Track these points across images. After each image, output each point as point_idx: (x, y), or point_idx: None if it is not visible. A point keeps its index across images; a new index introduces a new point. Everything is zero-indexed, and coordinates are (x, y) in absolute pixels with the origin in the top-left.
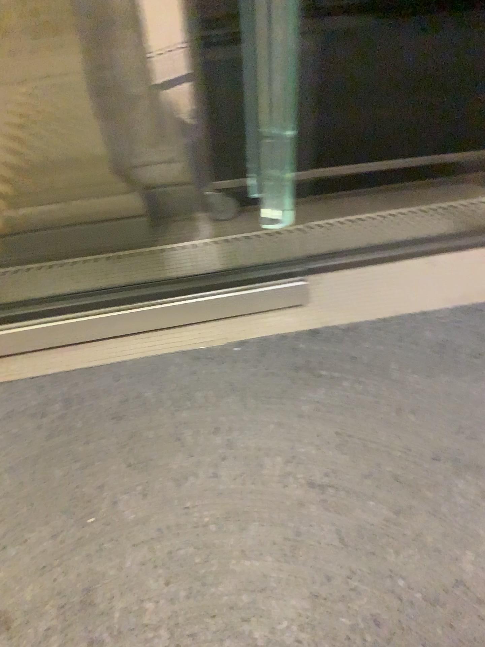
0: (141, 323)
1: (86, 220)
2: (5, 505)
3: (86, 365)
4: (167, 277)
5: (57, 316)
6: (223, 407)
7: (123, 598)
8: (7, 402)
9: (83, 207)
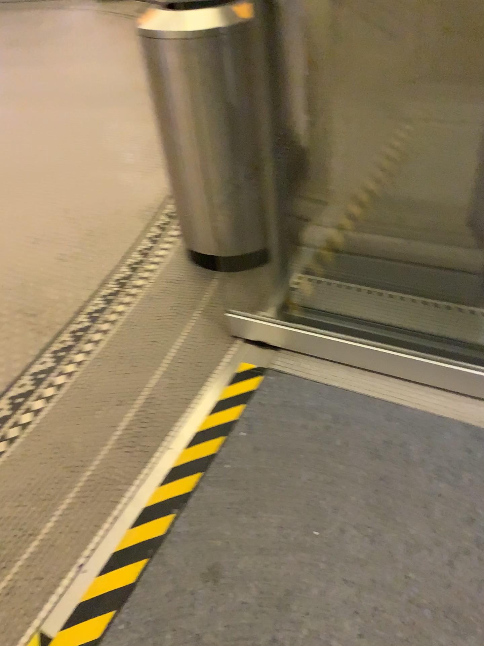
0: (428, 375)
1: (414, 260)
2: (248, 476)
3: (361, 391)
4: (472, 342)
5: (354, 336)
6: (483, 499)
7: (311, 621)
8: (282, 392)
9: (417, 246)
